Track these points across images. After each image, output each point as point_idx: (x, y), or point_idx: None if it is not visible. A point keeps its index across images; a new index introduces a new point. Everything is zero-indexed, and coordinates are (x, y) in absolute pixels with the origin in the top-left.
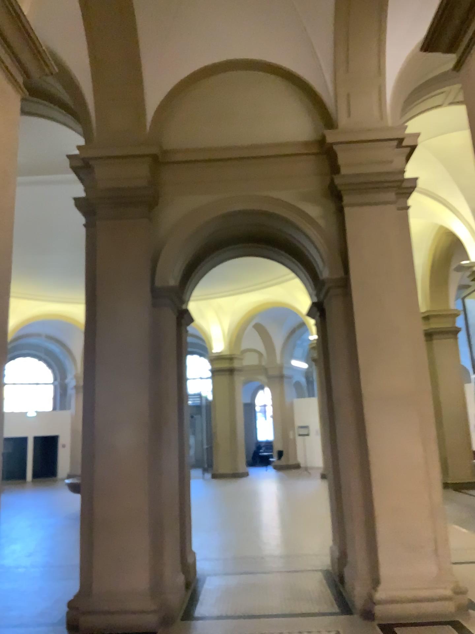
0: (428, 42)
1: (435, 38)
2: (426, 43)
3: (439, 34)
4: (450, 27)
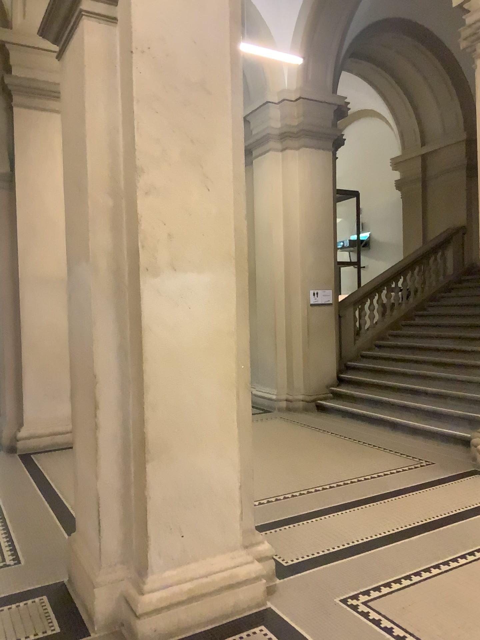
0: (42, 31)
1: (46, 31)
2: (41, 31)
3: (48, 29)
4: (54, 29)
